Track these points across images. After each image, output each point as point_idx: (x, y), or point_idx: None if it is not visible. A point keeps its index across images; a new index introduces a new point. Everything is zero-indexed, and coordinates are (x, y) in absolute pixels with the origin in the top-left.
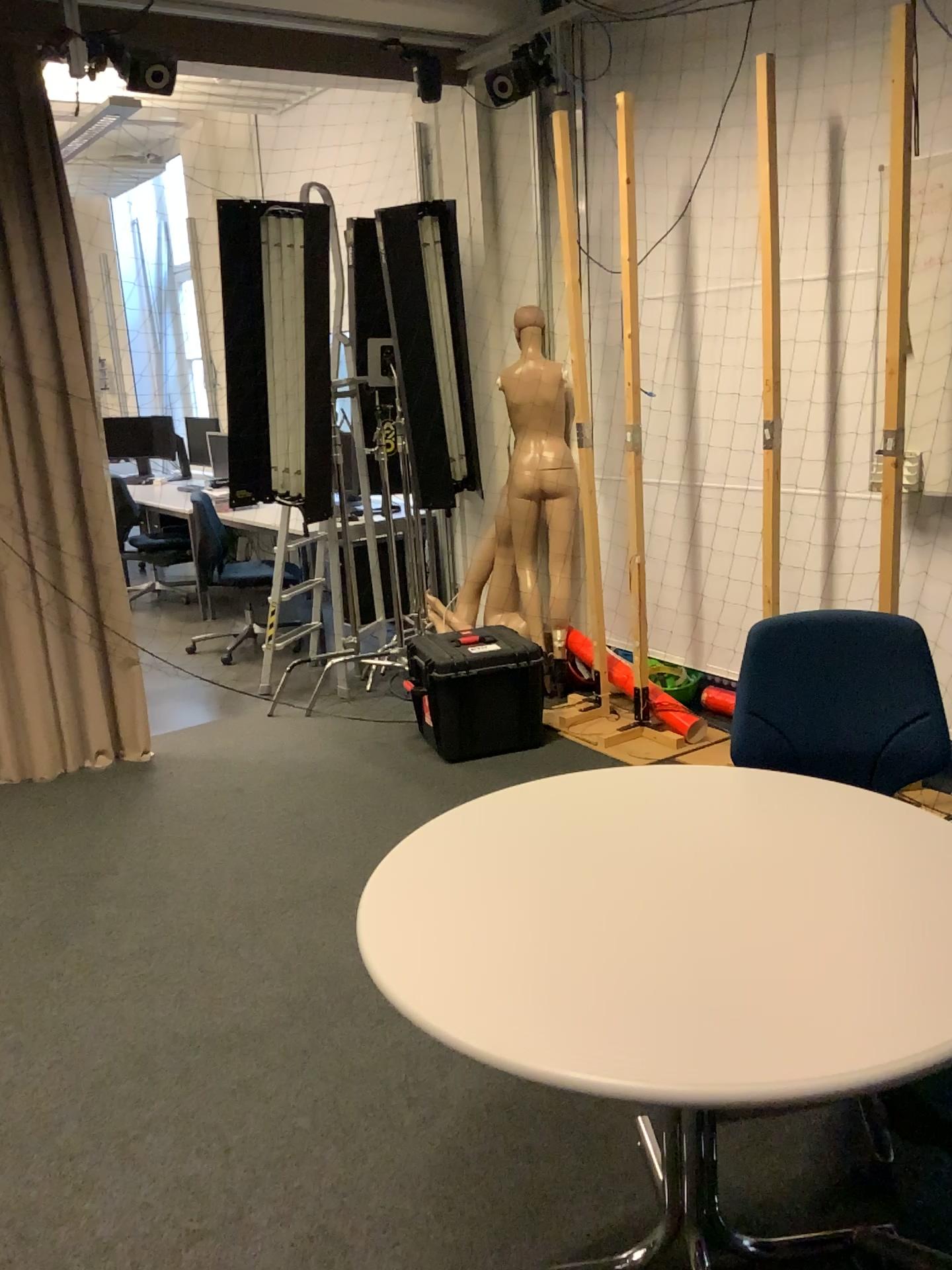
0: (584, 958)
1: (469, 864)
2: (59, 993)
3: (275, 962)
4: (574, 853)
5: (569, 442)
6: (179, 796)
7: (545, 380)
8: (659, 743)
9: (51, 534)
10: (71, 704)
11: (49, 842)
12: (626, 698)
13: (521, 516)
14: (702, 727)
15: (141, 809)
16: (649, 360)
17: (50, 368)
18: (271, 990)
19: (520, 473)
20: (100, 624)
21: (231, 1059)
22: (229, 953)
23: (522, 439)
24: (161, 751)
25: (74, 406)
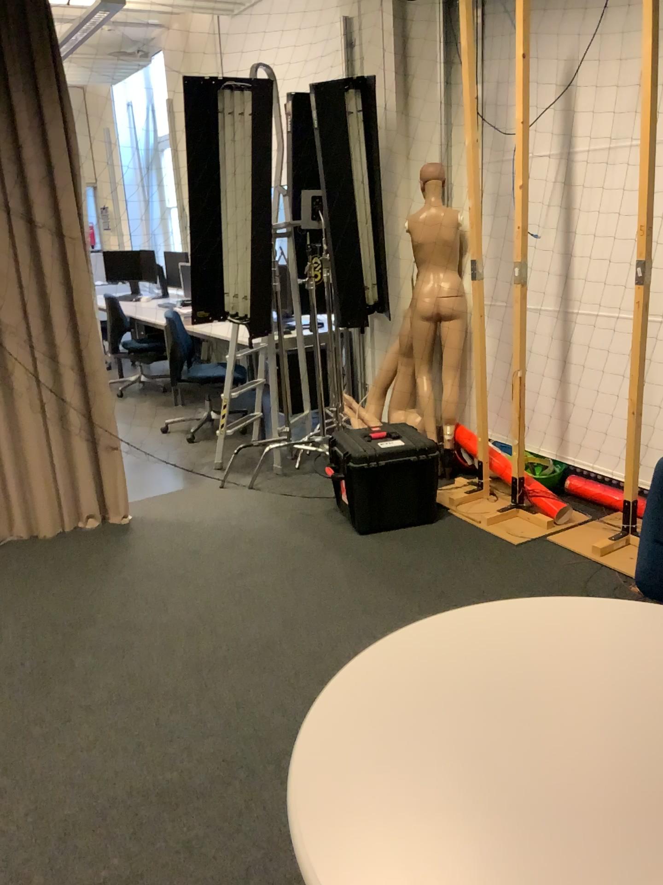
0: (543, 882)
1: (403, 720)
2: (40, 742)
3: (219, 720)
4: (509, 712)
5: (462, 275)
6: (149, 557)
7: (444, 225)
8: (533, 523)
9: (51, 347)
10: (67, 480)
11: (46, 594)
12: (505, 484)
13: (421, 334)
14: (567, 511)
15: (119, 567)
16: (533, 209)
17: (49, 214)
18: (215, 749)
19: (421, 300)
20: (90, 418)
21: (179, 821)
22: (182, 710)
23: (423, 272)
24: (138, 516)
25: (68, 245)
